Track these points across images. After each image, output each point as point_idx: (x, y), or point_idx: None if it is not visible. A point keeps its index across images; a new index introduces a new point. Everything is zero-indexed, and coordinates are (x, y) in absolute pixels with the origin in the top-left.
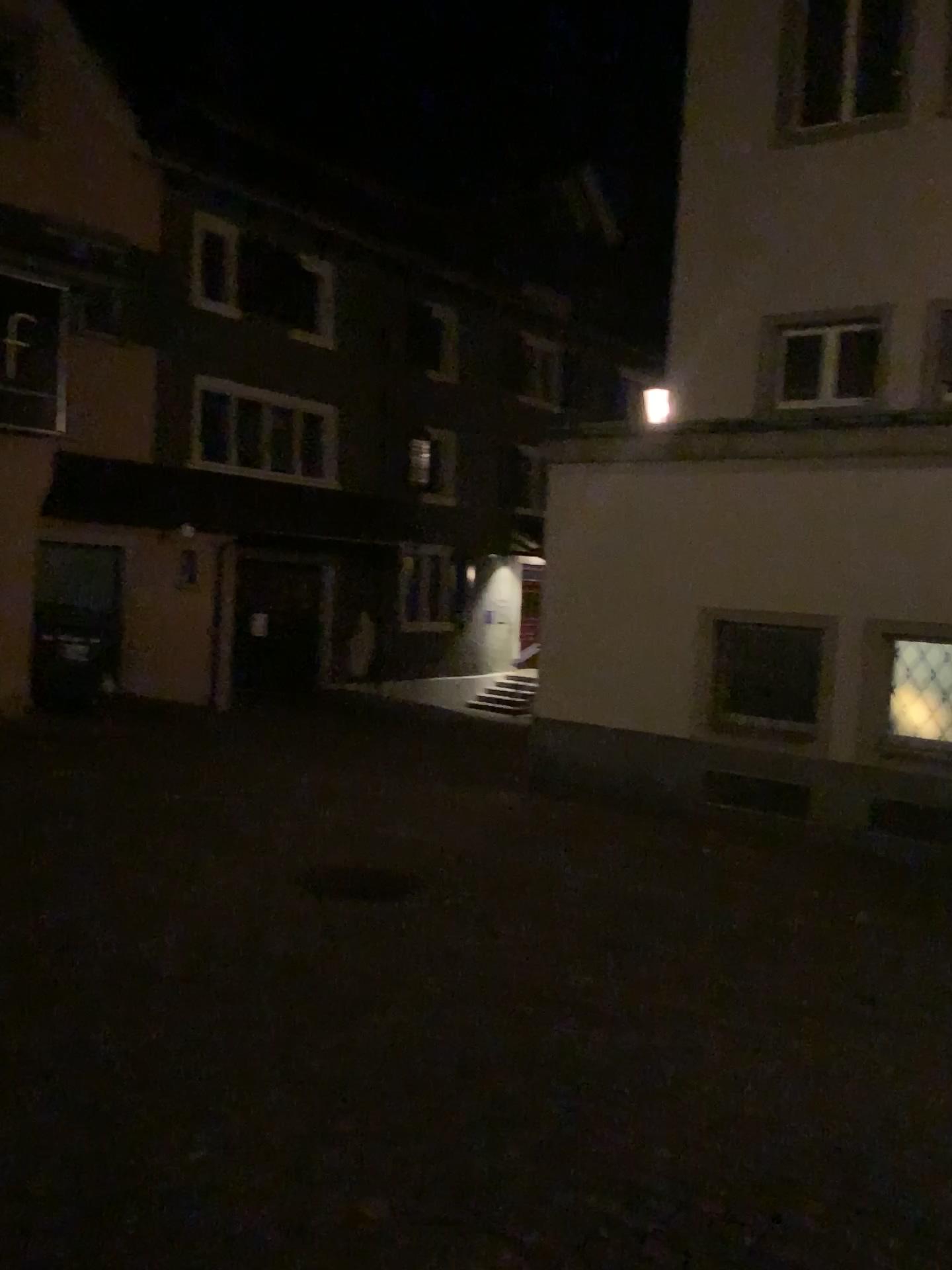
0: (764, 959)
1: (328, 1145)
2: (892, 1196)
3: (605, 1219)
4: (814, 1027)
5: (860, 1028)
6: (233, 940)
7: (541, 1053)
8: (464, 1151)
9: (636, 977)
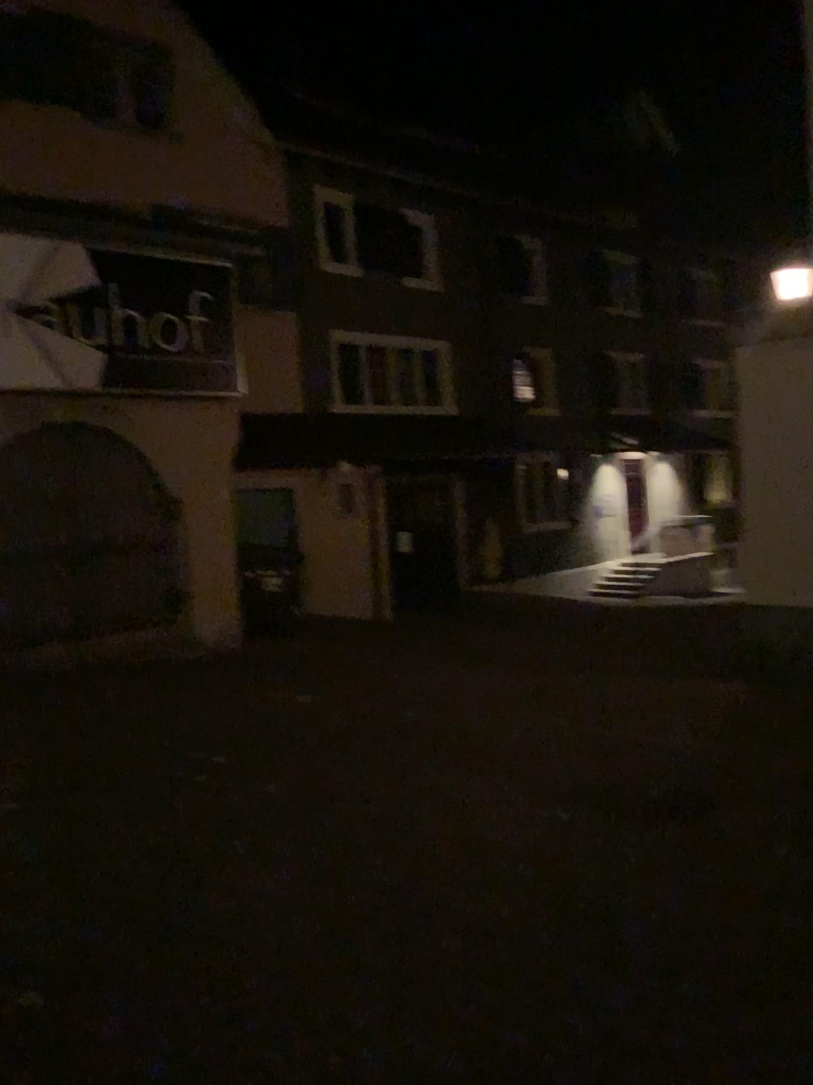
0: None
1: None
2: None
3: None
4: None
5: None
6: (582, 882)
7: None
8: None
9: None
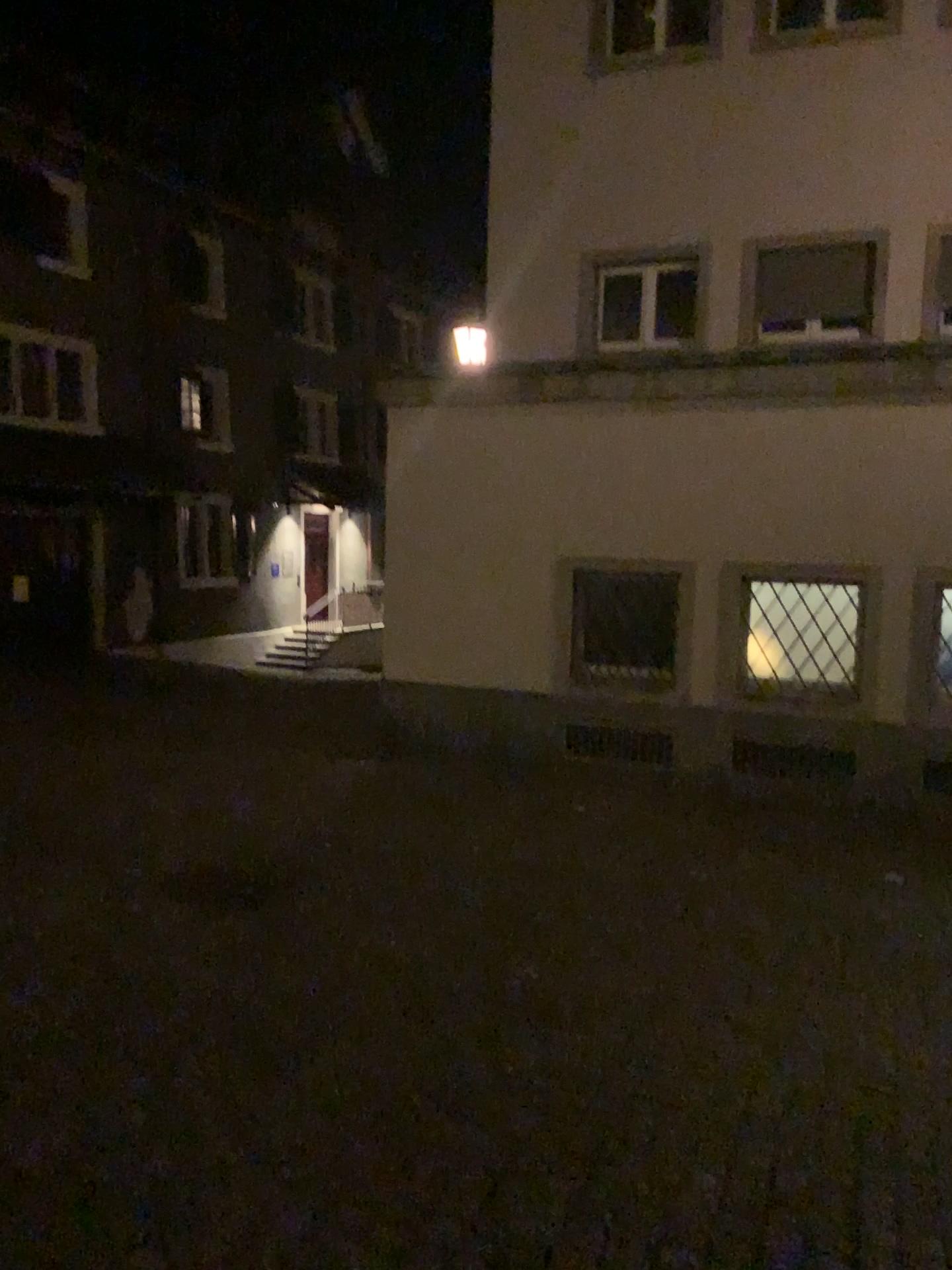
0: (688, 921)
1: (342, 1235)
2: (933, 1179)
3: (681, 1269)
4: (771, 992)
5: (811, 987)
6: (125, 977)
7: (524, 1068)
8: (500, 1213)
9: (578, 961)
